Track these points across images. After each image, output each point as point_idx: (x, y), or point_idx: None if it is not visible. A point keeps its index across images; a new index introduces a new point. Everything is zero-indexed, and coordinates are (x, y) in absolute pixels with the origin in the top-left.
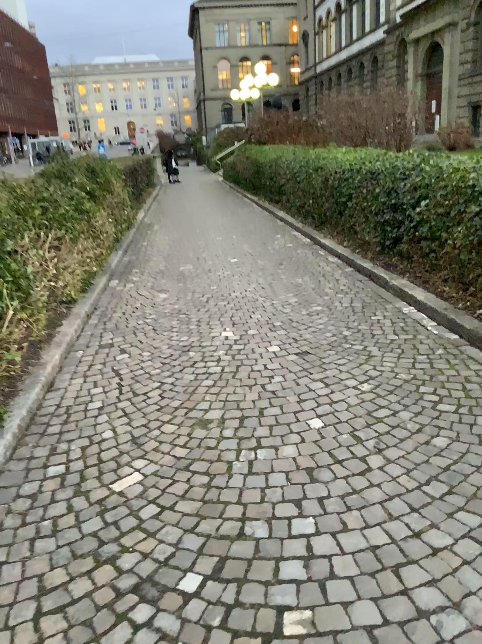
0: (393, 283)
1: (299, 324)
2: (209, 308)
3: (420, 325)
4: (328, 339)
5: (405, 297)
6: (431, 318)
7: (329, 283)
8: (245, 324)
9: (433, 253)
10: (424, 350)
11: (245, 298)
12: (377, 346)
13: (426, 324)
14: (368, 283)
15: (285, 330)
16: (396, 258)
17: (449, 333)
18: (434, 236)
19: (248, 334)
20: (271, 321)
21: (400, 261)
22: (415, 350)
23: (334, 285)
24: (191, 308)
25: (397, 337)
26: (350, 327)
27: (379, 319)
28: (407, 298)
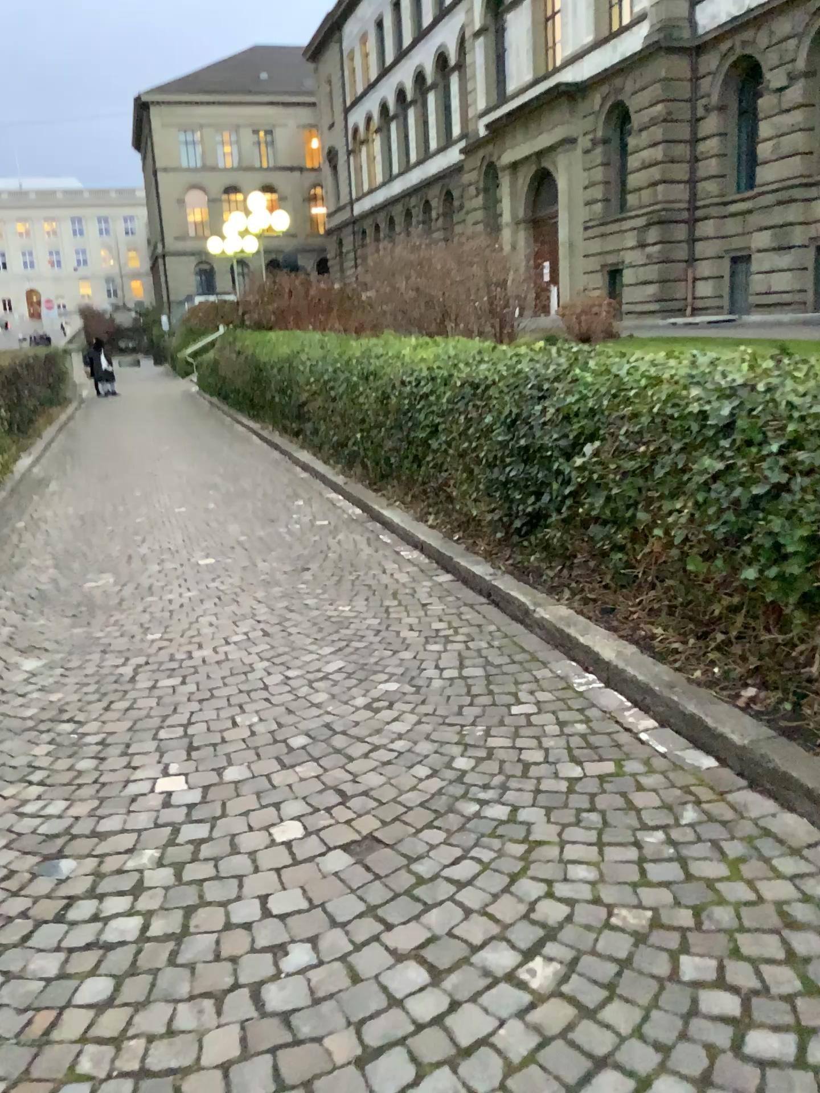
0: (539, 612)
1: (348, 737)
2: (137, 698)
3: (623, 727)
4: (421, 783)
5: (570, 648)
6: (640, 706)
7: (408, 617)
8: (220, 745)
9: (620, 551)
10: (651, 809)
11: (224, 665)
12: (539, 801)
13: (635, 724)
14: (488, 613)
15: (316, 761)
16: (541, 559)
17: (694, 750)
18: (621, 516)
19: (226, 776)
20: (282, 731)
21: (550, 565)
22: (632, 810)
23: (418, 622)
24: (94, 699)
25: (580, 769)
26: (466, 742)
27: (530, 714)
28: (576, 650)
